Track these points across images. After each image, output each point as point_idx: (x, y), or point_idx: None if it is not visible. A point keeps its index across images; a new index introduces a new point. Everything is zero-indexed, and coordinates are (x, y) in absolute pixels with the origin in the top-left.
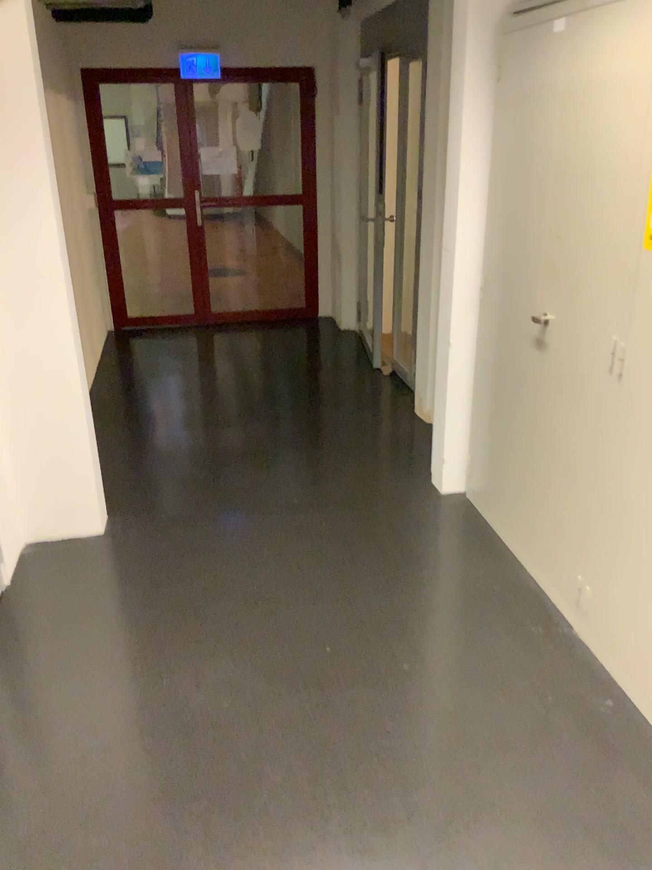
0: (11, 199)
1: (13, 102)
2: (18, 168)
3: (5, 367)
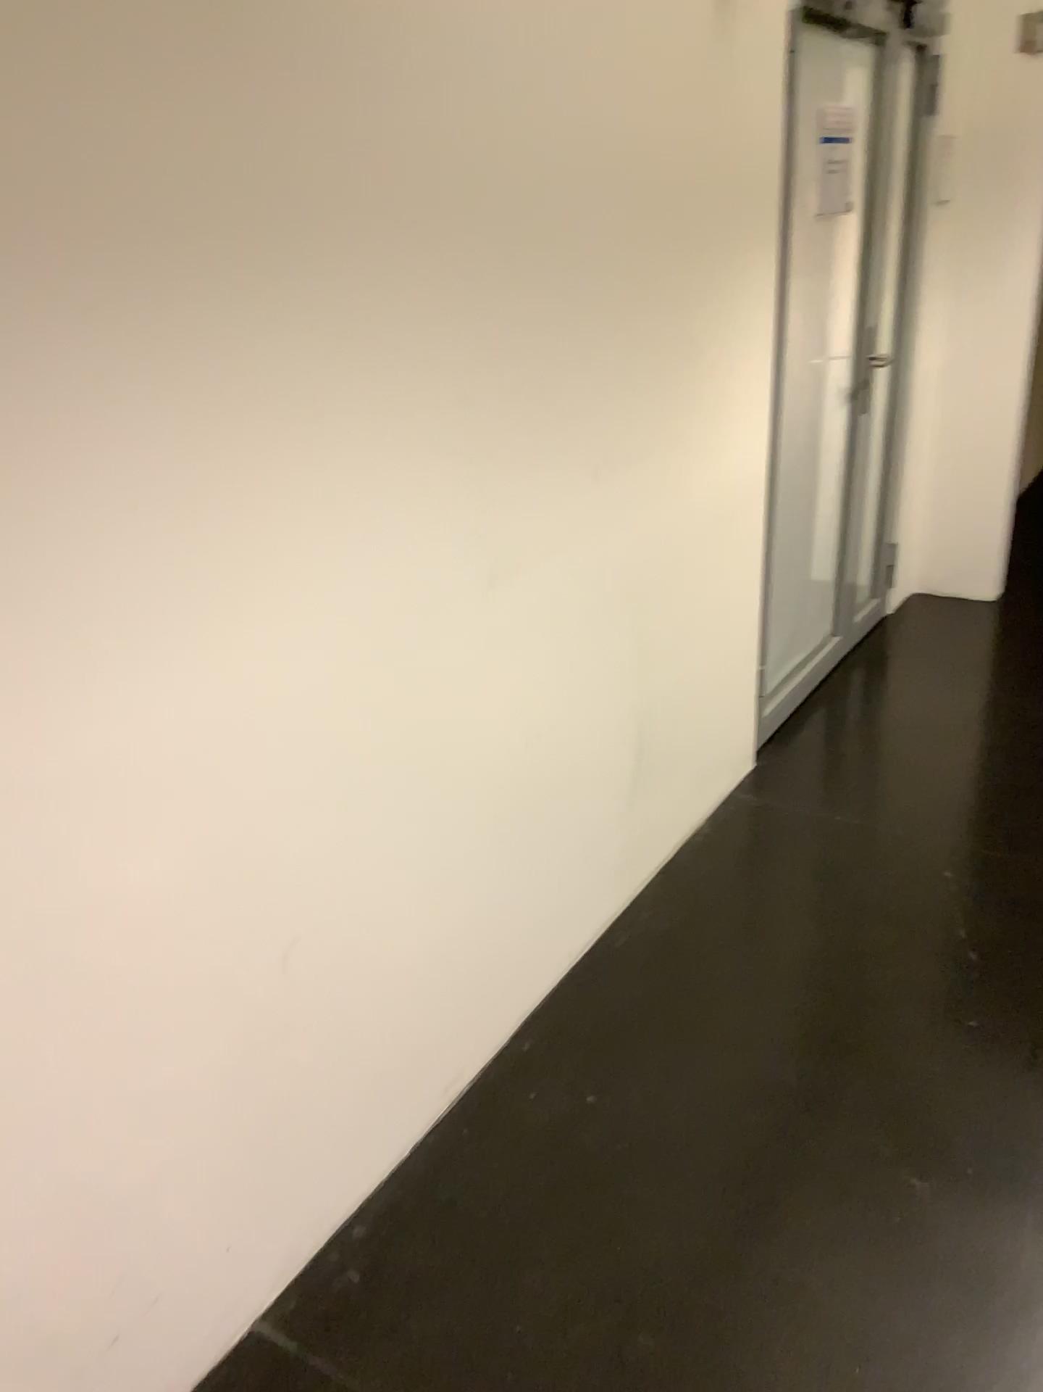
0: (995, 242)
1: (1022, 147)
2: (1009, 212)
3: (943, 408)
